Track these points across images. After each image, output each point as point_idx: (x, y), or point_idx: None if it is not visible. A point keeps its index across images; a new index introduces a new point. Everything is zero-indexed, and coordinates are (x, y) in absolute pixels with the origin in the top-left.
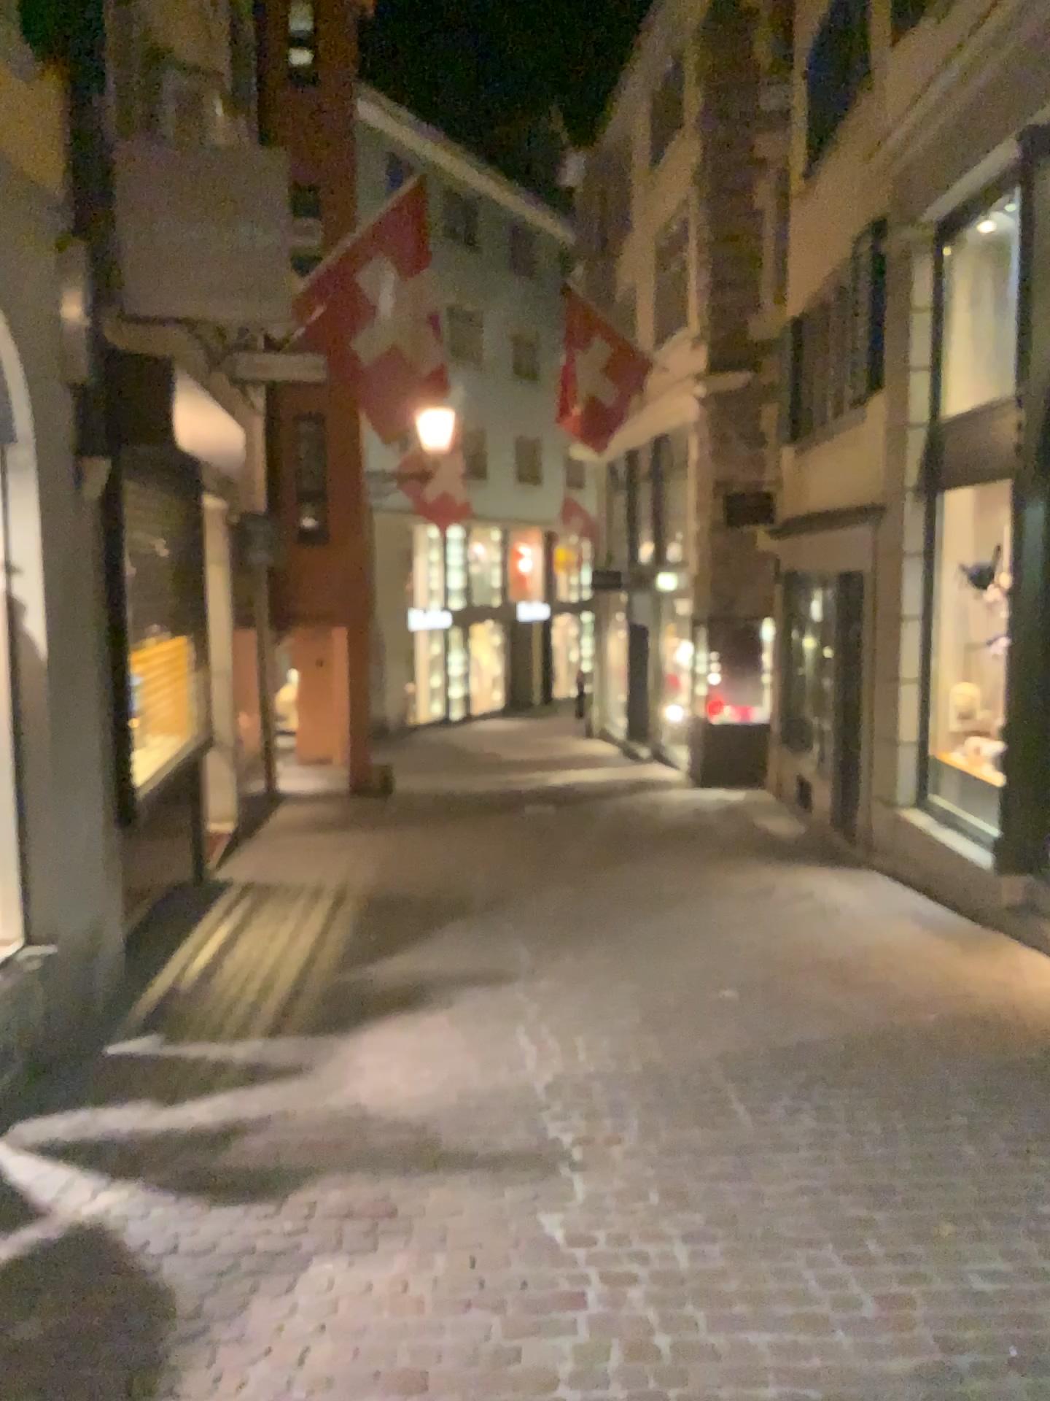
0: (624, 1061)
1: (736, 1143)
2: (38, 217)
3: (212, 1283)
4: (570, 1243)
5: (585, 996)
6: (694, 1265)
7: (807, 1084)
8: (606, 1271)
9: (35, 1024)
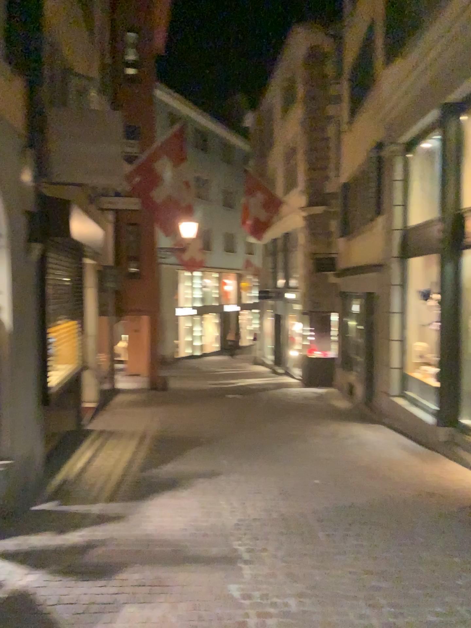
0: (268, 512)
1: (317, 550)
2: (14, 141)
3: (78, 617)
4: (241, 598)
5: (250, 483)
6: (296, 608)
7: (349, 523)
8: (257, 611)
9: (3, 496)
